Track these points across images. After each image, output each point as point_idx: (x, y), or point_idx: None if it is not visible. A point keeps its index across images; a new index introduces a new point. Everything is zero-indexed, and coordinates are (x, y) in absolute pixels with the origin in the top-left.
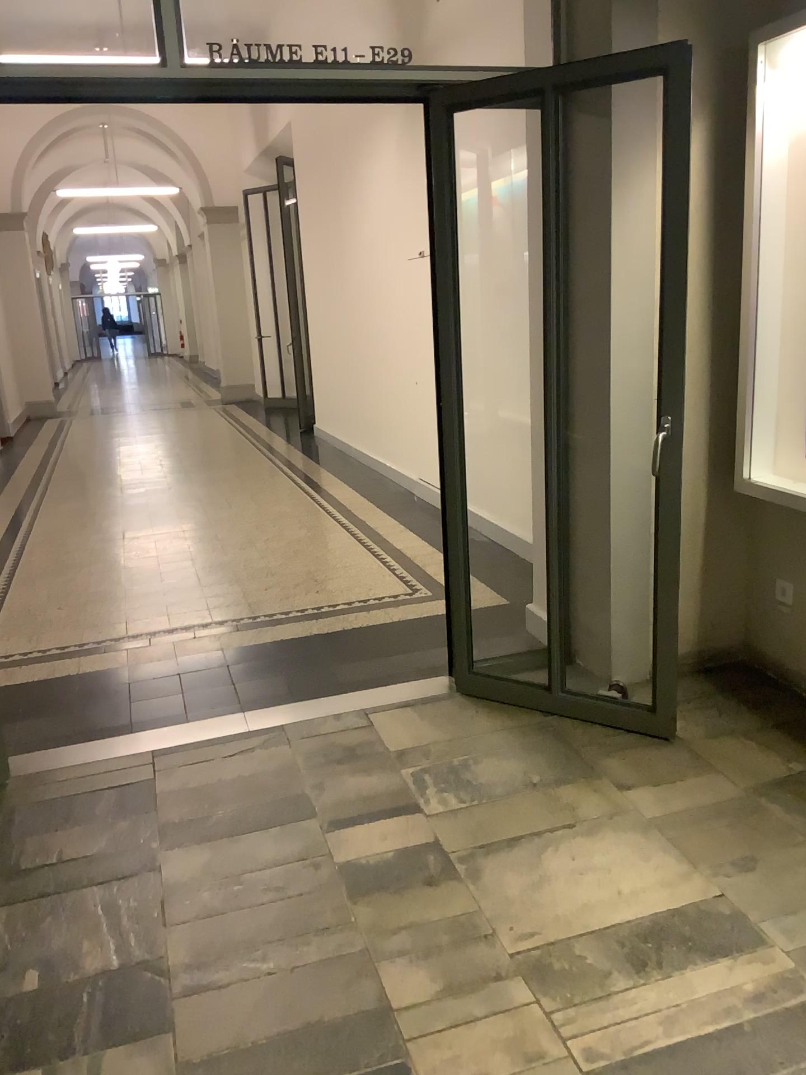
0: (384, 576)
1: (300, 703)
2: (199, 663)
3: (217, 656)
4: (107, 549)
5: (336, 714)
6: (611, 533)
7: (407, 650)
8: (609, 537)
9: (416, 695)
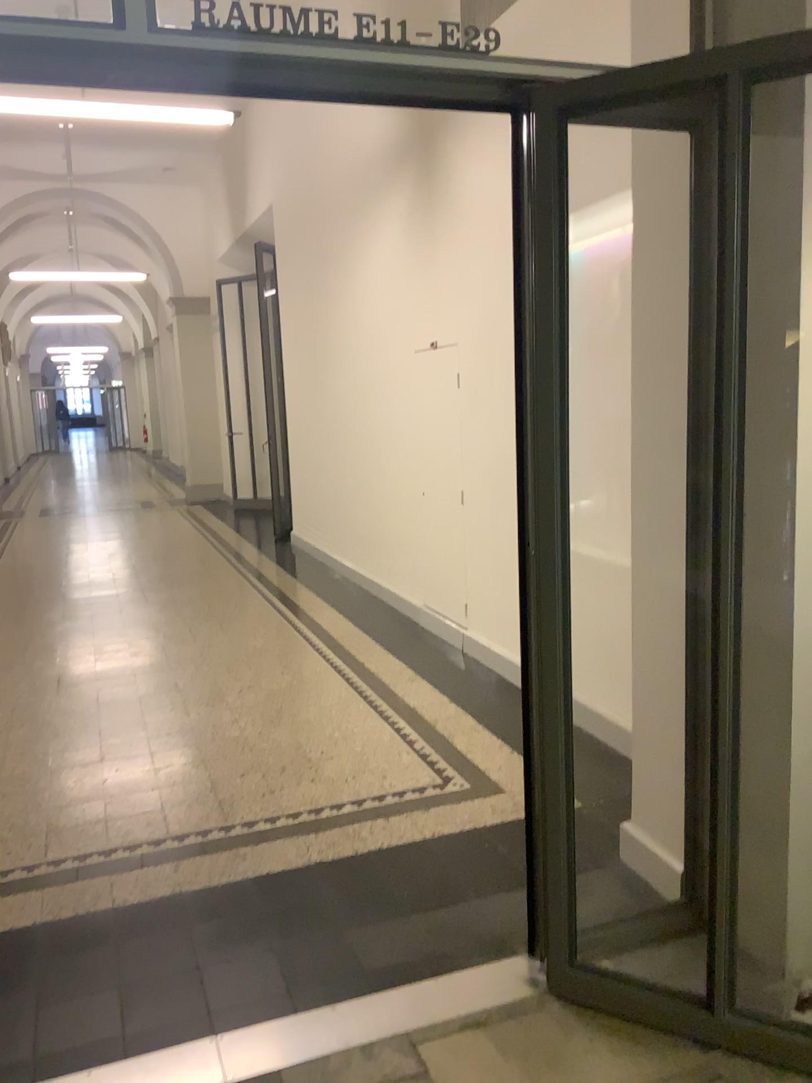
0: (401, 754)
1: (305, 1017)
2: (149, 919)
3: (176, 907)
4: (35, 709)
5: (367, 1045)
6: (787, 751)
7: (456, 899)
8: (784, 759)
9: (486, 997)
